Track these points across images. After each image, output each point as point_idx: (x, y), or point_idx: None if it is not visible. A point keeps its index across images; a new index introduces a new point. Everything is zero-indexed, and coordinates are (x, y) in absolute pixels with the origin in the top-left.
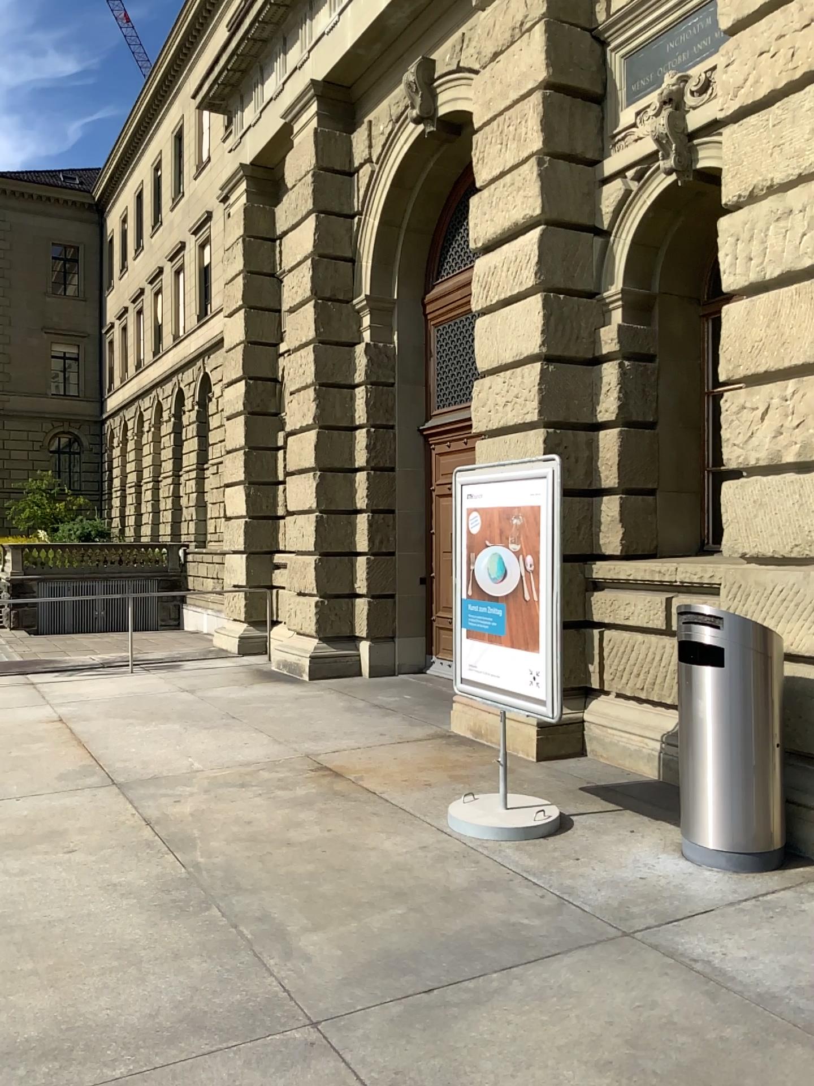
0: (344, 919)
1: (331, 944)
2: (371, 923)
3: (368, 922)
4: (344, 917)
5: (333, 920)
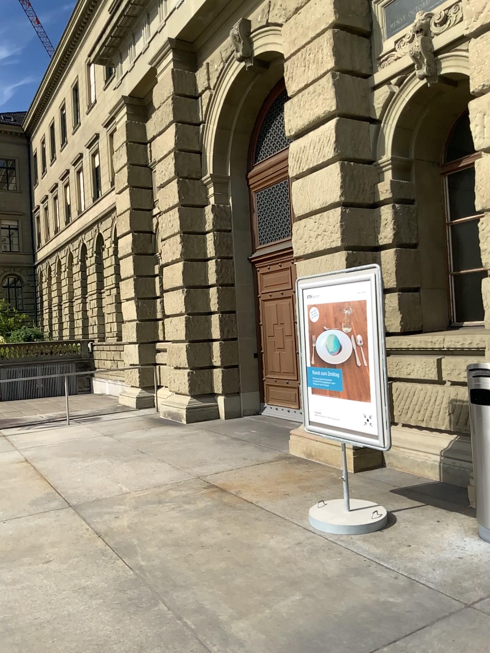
0: (262, 609)
1: (258, 632)
2: (283, 611)
3: (280, 610)
4: (262, 608)
5: (254, 610)
